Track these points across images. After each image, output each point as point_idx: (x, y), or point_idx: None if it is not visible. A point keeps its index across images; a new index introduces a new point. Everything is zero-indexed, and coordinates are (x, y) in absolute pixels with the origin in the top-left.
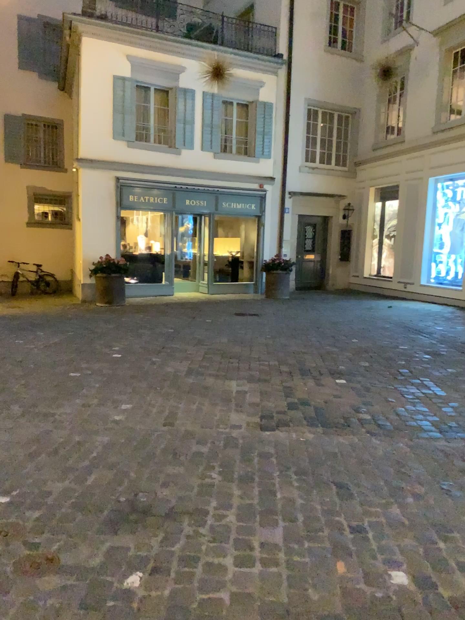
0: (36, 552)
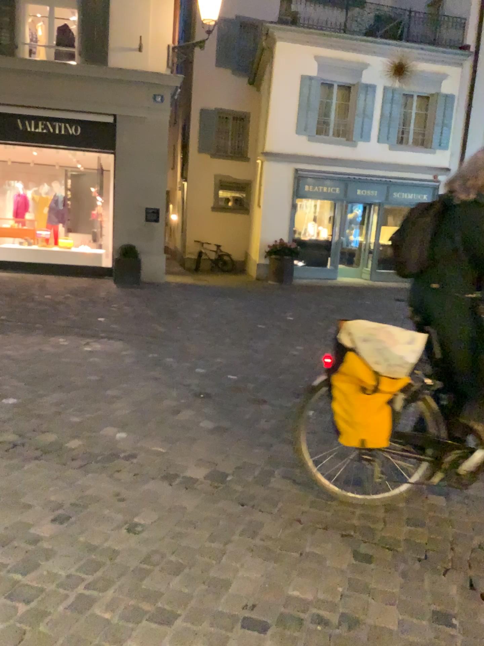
0: (257, 396)
